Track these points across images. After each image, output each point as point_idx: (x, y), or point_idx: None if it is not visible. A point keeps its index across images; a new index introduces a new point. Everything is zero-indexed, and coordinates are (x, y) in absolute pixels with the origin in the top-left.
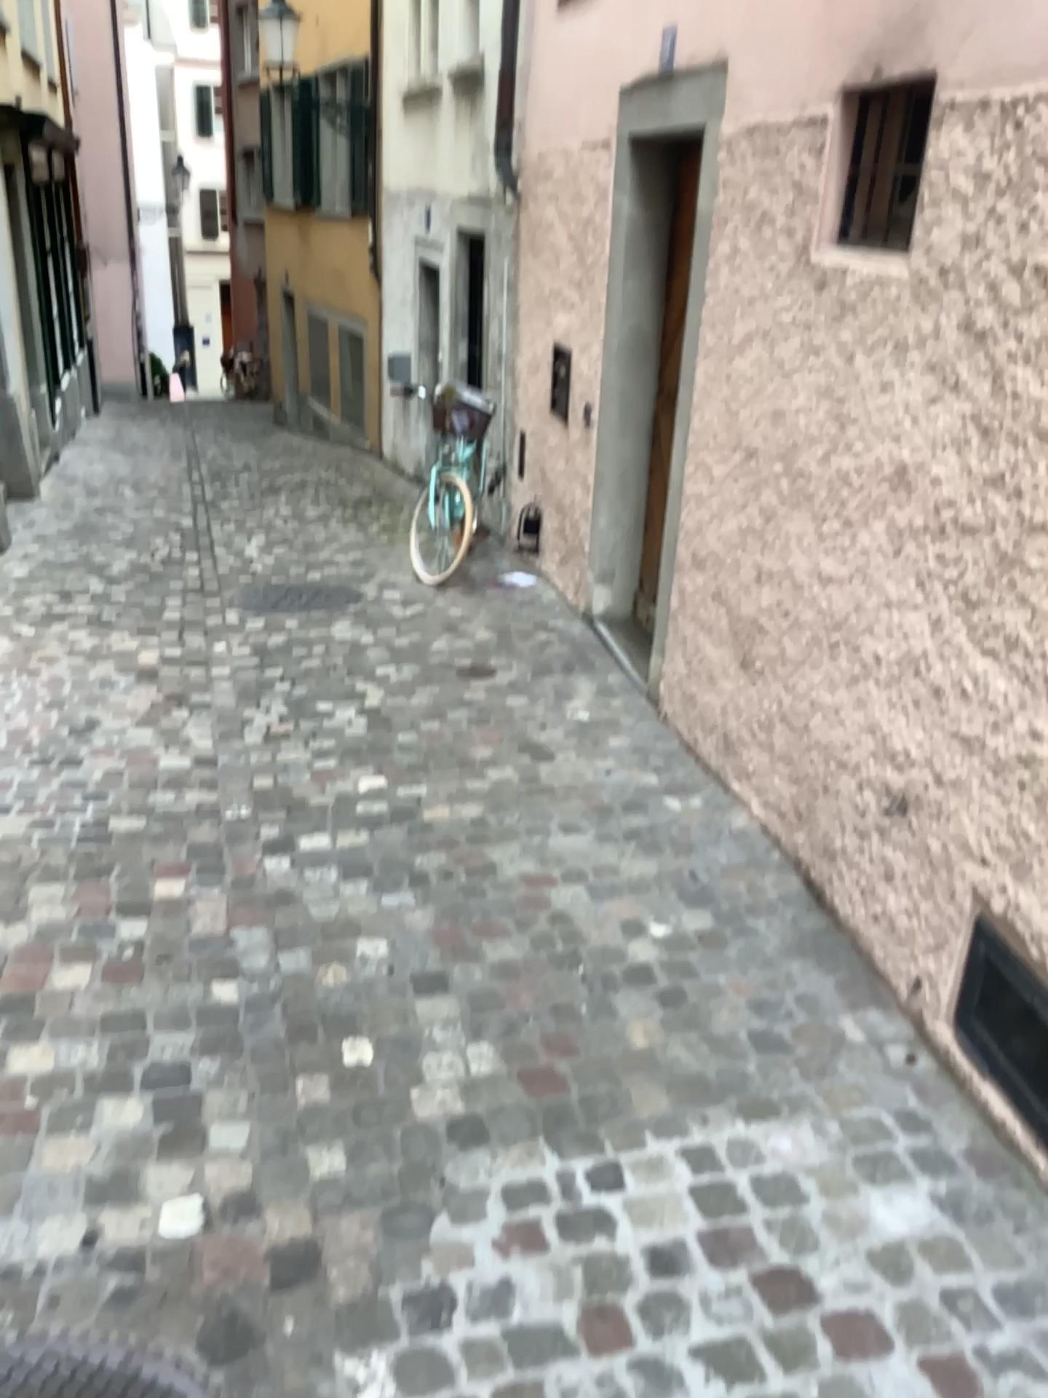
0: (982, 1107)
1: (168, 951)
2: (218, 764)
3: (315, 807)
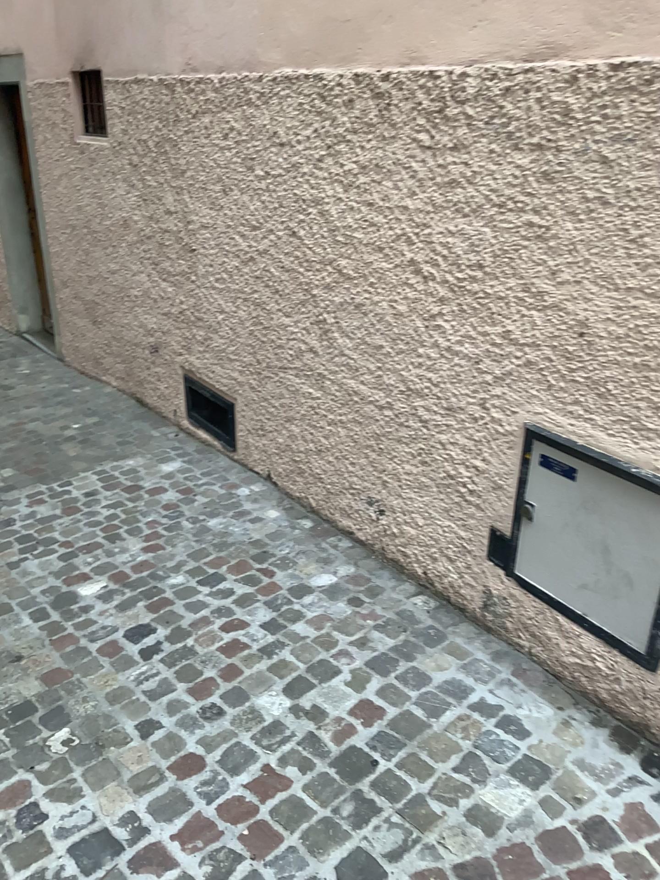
0: (198, 437)
1: None
2: None
3: None
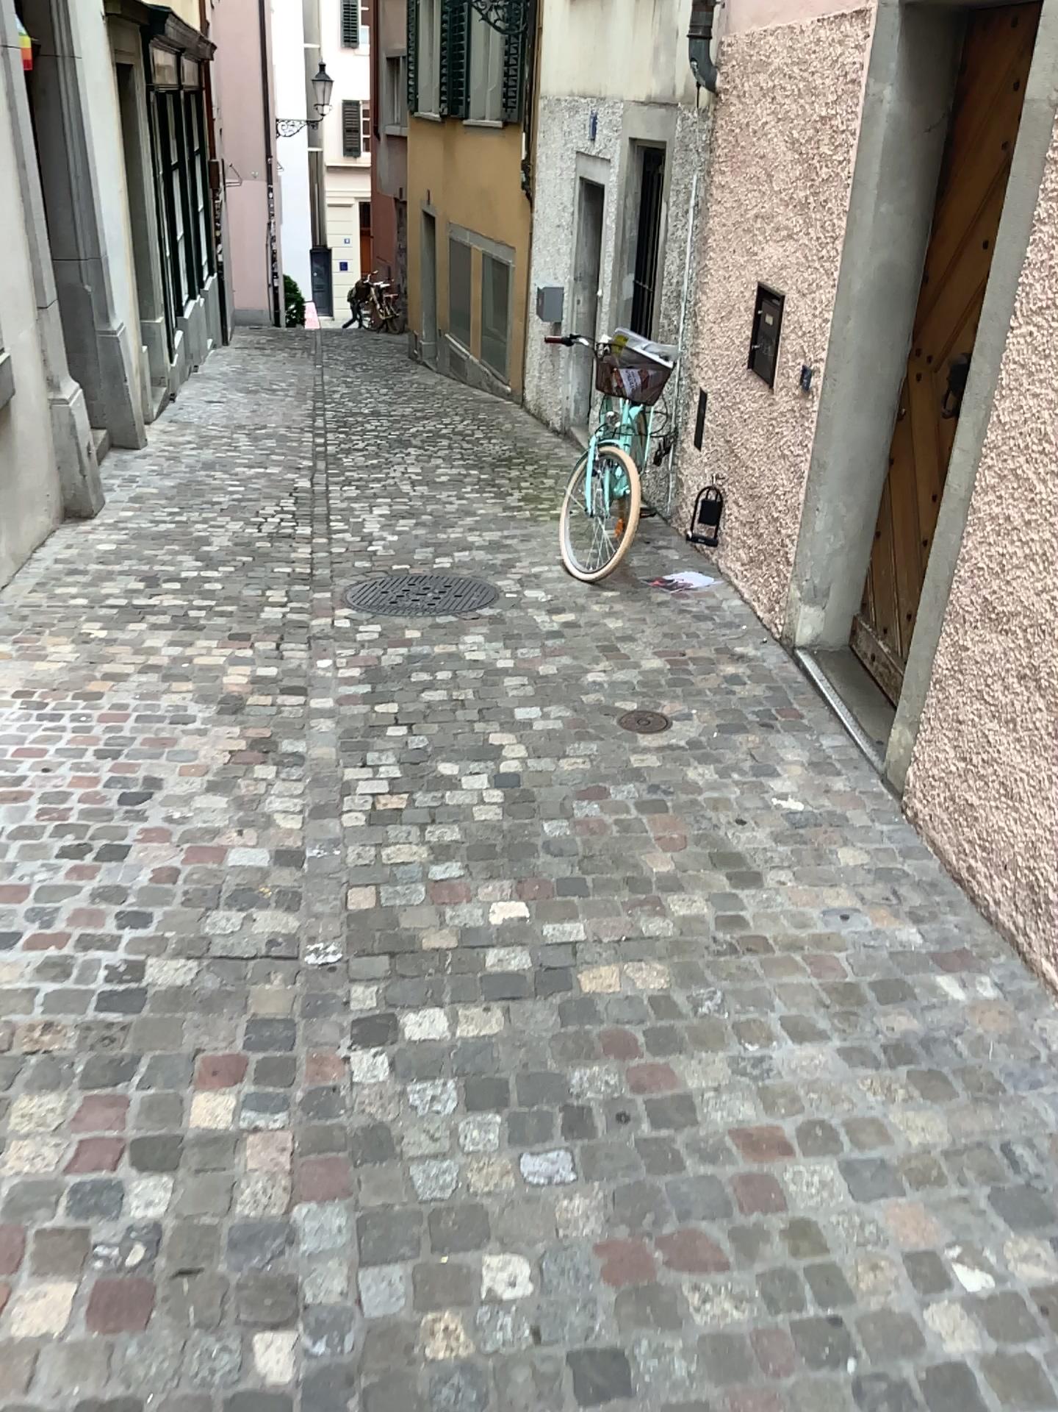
0: None
1: (195, 1261)
2: (305, 866)
3: (430, 951)
